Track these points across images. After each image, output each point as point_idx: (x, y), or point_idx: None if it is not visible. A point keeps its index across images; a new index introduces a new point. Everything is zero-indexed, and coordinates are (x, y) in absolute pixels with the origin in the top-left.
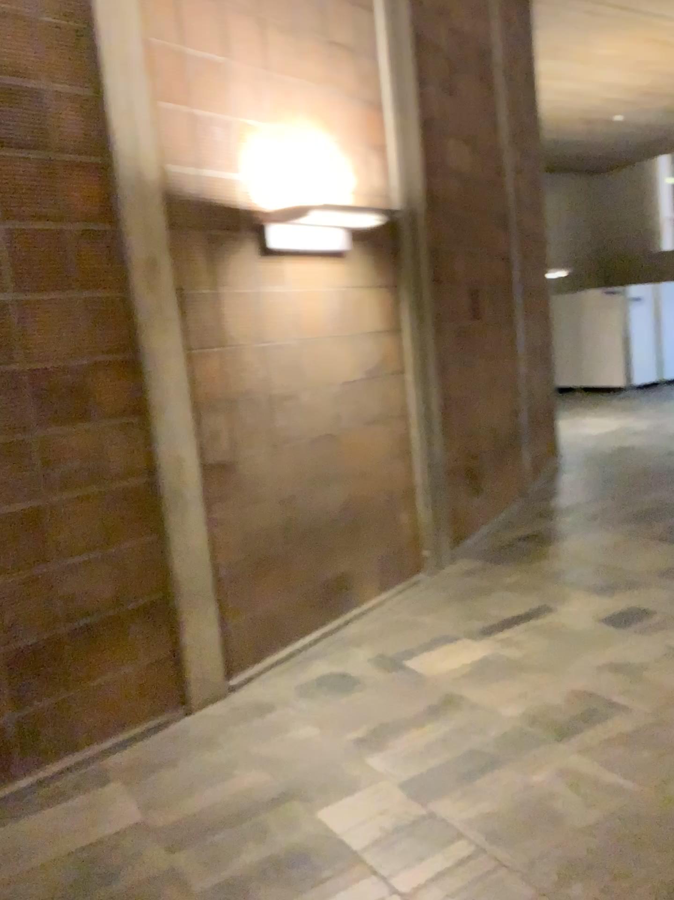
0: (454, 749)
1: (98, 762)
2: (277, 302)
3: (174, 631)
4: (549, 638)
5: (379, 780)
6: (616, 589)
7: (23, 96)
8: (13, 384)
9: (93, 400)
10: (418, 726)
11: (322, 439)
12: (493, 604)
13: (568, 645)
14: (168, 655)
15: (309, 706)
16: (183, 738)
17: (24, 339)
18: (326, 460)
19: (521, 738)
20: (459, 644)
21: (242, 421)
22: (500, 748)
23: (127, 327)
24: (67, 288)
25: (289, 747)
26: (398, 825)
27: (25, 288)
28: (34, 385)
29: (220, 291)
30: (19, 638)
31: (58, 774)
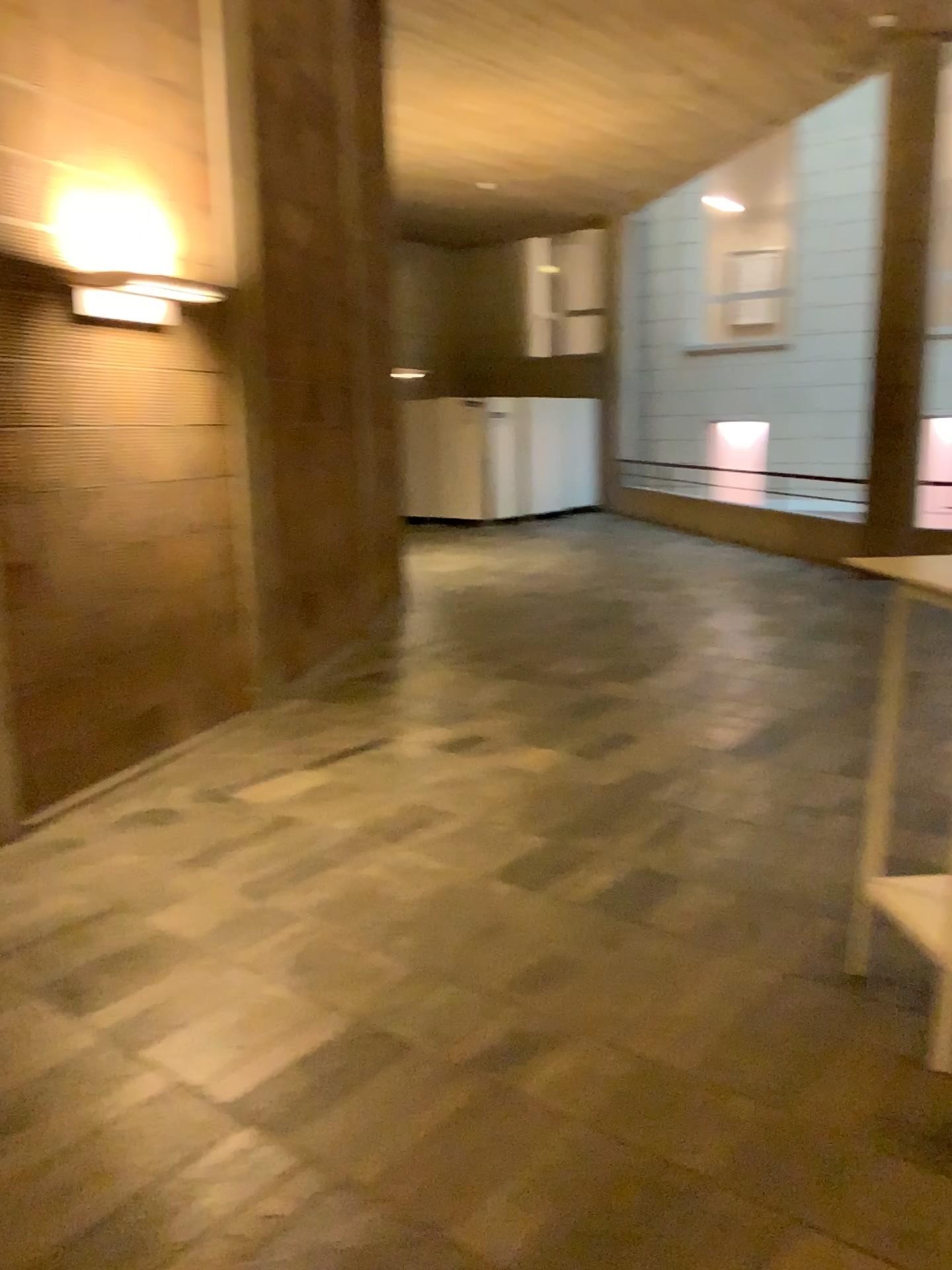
0: (290, 857)
1: None
2: (87, 381)
3: None
4: (385, 766)
5: (213, 886)
6: (455, 721)
7: None
8: None
9: None
10: (249, 843)
11: (135, 547)
12: (326, 738)
13: (404, 770)
14: None
15: (126, 836)
16: None
17: None
18: (139, 571)
19: (355, 844)
20: (289, 775)
21: (44, 518)
22: (335, 853)
23: None
24: None
25: (109, 870)
26: (236, 917)
27: None
28: None
29: (23, 362)
30: None
31: None
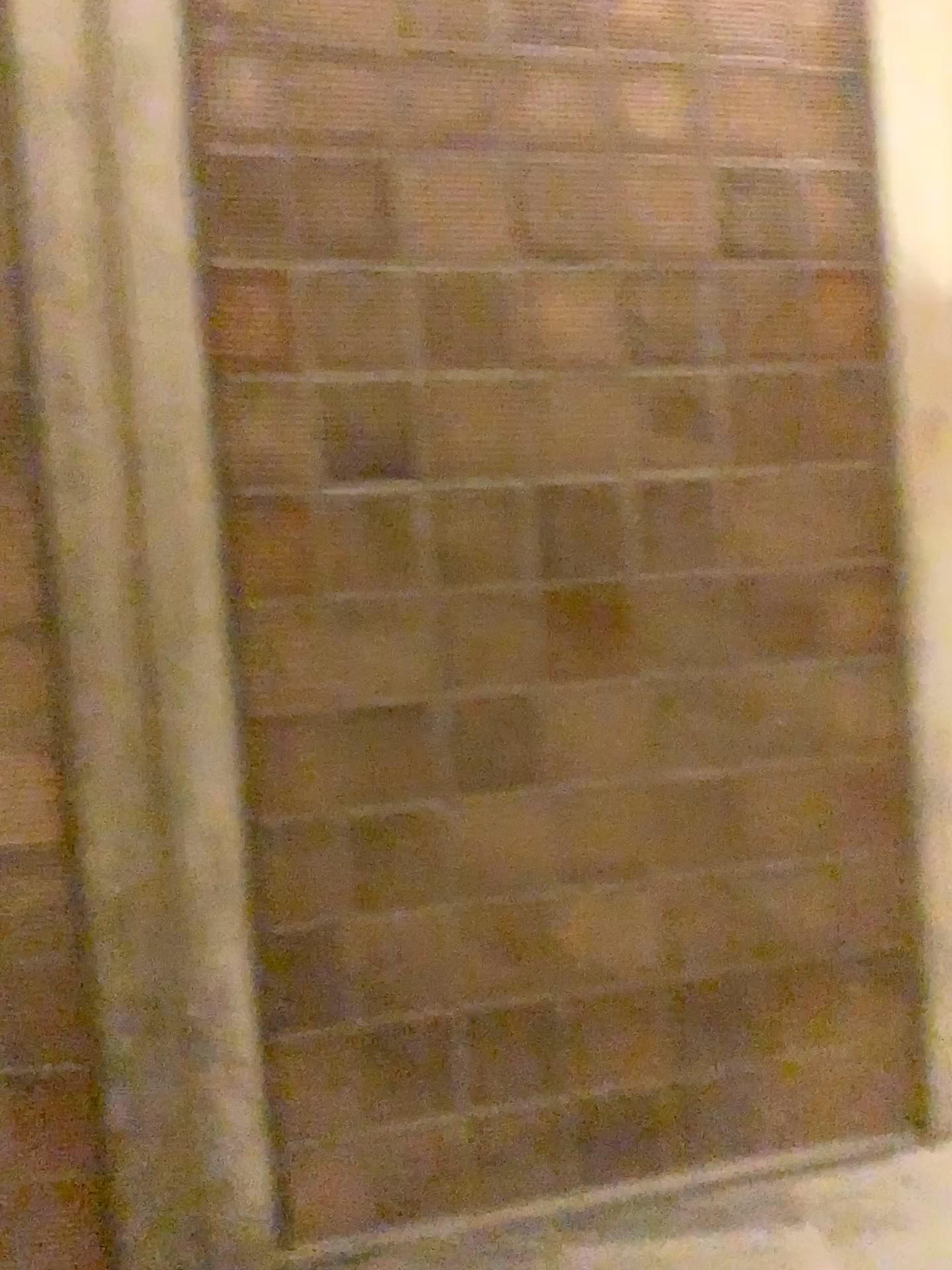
0: None
1: (780, 1183)
2: None
3: (912, 1005)
4: None
5: None
6: None
7: (764, 183)
8: (712, 595)
9: (820, 626)
10: None
11: None
12: None
13: None
14: (898, 1041)
15: None
16: (918, 1189)
17: (733, 531)
18: None
19: None
20: None
21: None
22: None
23: (883, 516)
24: (799, 457)
25: None
26: None
27: (742, 457)
28: (740, 599)
29: None
30: (686, 967)
31: (721, 1185)
